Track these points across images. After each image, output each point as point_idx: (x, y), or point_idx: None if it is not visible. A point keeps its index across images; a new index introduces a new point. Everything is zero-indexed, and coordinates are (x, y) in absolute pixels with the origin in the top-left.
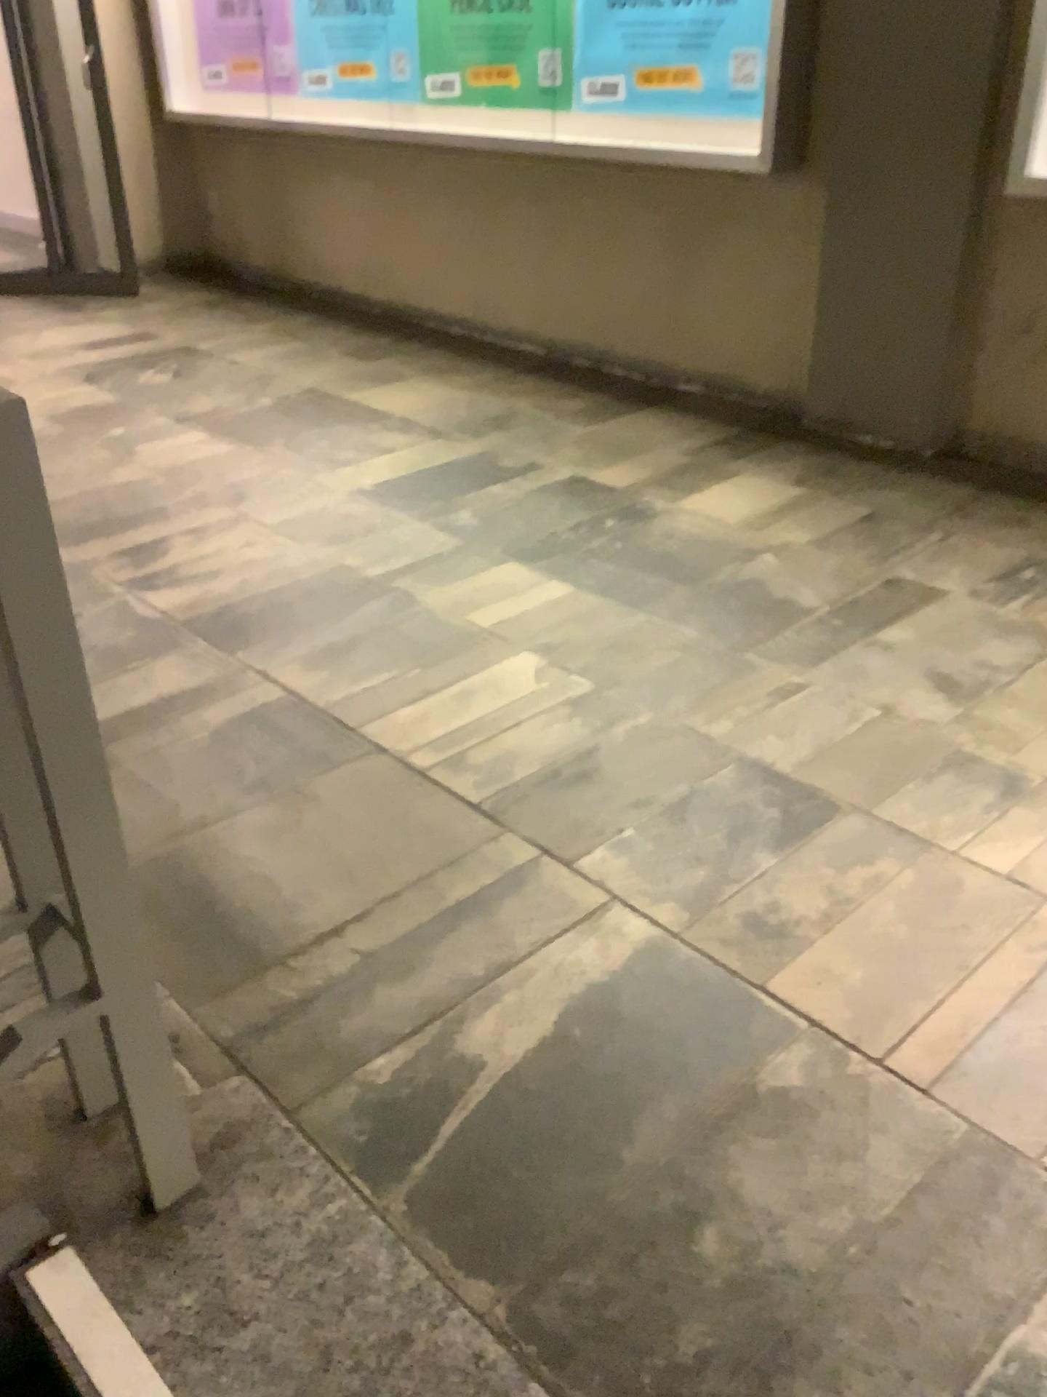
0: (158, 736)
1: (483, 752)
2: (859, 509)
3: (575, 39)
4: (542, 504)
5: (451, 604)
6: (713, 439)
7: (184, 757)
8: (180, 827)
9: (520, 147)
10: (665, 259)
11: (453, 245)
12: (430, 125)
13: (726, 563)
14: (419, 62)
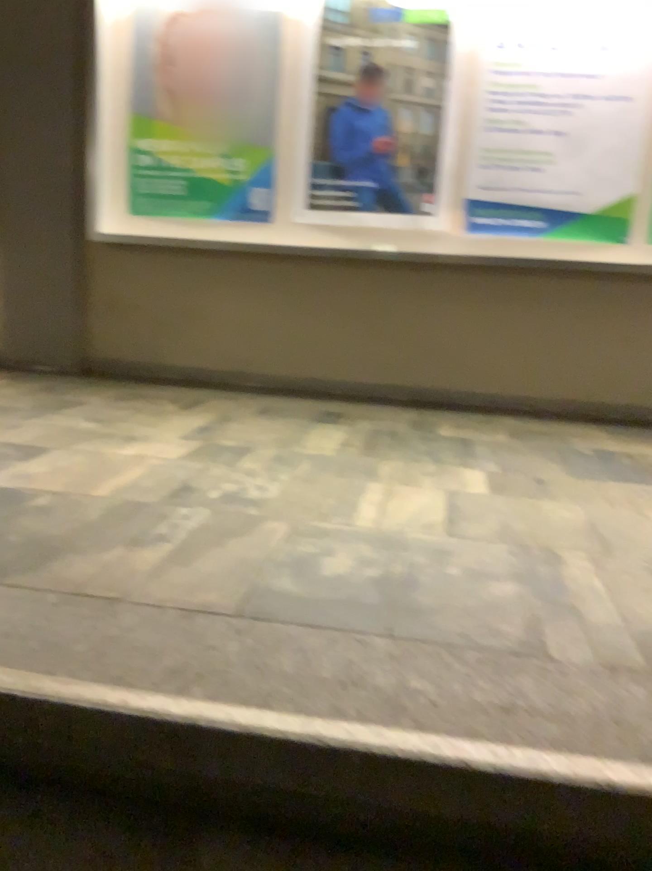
0: None
1: None
2: (48, 385)
3: None
4: None
5: None
6: None
7: None
8: None
9: None
10: None
11: None
12: None
13: None
14: None
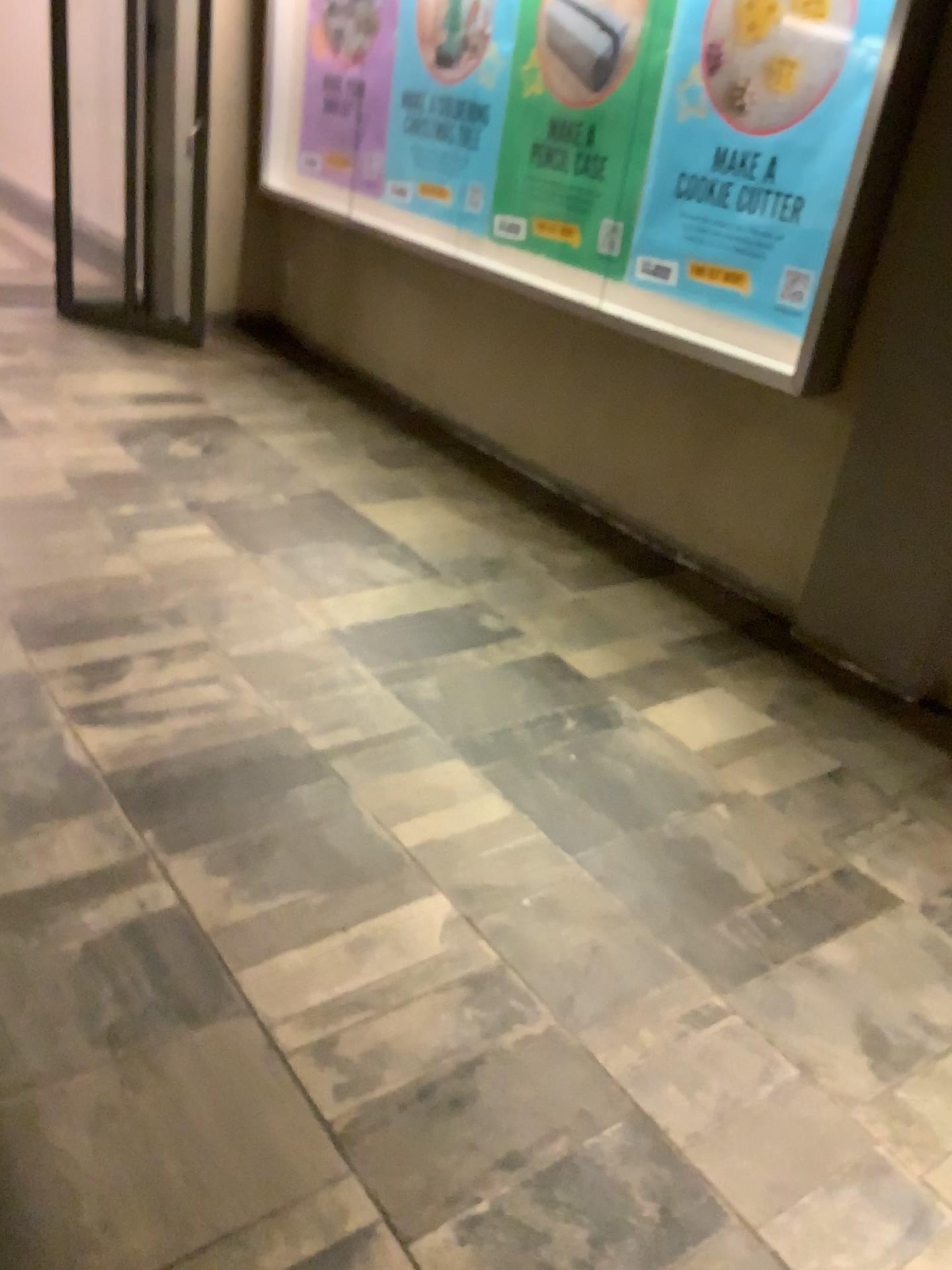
0: (35, 933)
1: (359, 1034)
2: (824, 763)
3: (640, 223)
4: (508, 692)
5: (384, 807)
6: (695, 638)
7: (52, 969)
8: (13, 1078)
9: (570, 307)
10: (686, 442)
11: (494, 376)
12: (493, 266)
13: (673, 813)
14: (495, 206)
